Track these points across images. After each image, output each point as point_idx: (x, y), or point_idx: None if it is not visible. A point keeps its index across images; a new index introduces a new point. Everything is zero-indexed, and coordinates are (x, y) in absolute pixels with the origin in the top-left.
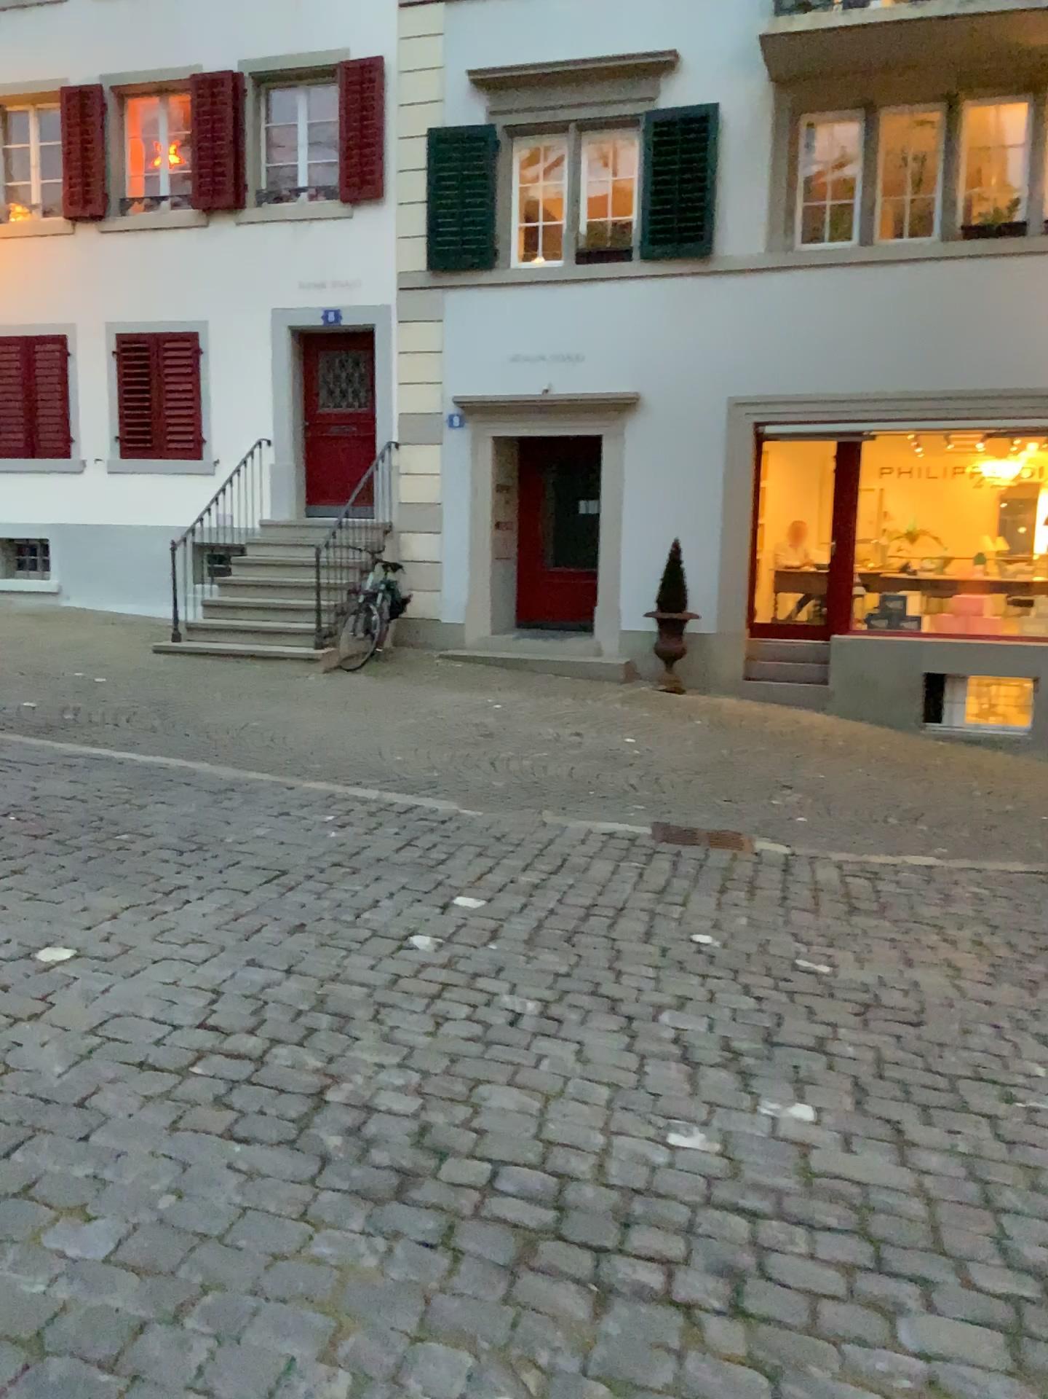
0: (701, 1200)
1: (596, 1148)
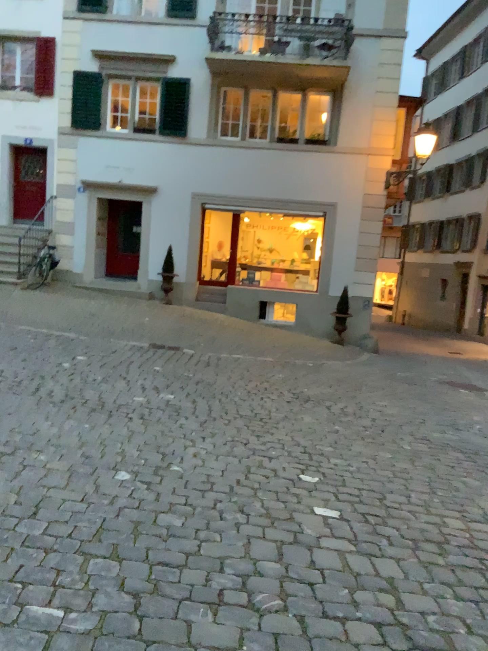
0: (137, 403)
1: (112, 396)
